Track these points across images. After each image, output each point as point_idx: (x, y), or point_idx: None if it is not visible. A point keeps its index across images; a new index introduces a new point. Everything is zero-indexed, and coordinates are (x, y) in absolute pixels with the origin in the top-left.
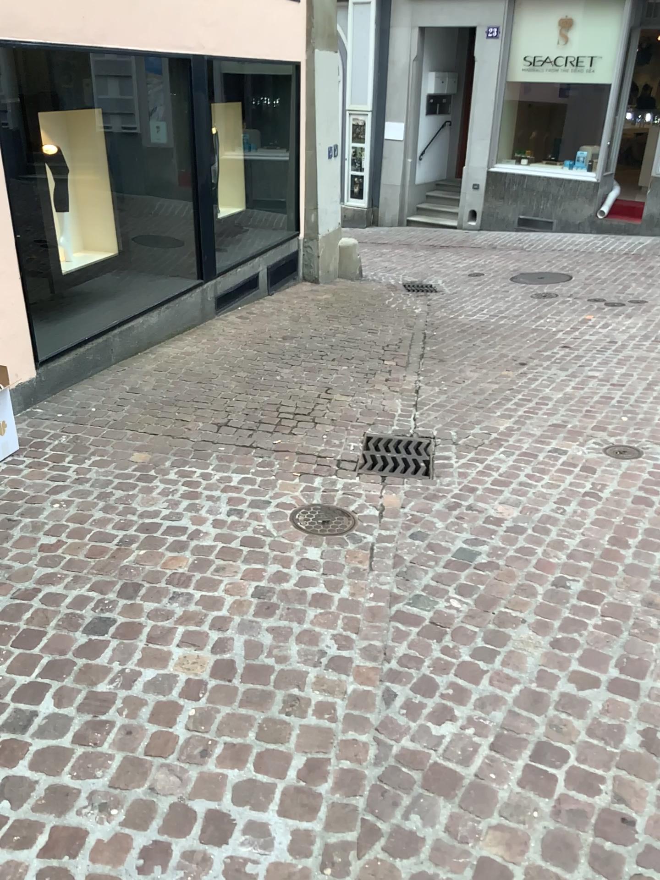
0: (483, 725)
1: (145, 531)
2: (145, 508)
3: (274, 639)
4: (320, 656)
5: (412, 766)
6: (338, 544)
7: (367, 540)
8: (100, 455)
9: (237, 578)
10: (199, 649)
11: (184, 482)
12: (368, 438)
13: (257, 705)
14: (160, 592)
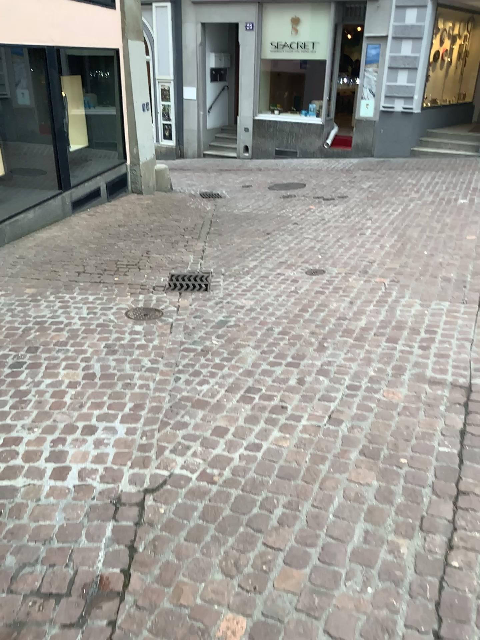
0: (222, 383)
1: (39, 323)
2: (37, 313)
3: (115, 361)
4: (141, 366)
5: (186, 400)
6: (152, 322)
7: (167, 319)
8: (6, 290)
9: (94, 339)
10: (75, 368)
11: (59, 300)
12: (170, 273)
13: (107, 386)
14: (51, 347)
